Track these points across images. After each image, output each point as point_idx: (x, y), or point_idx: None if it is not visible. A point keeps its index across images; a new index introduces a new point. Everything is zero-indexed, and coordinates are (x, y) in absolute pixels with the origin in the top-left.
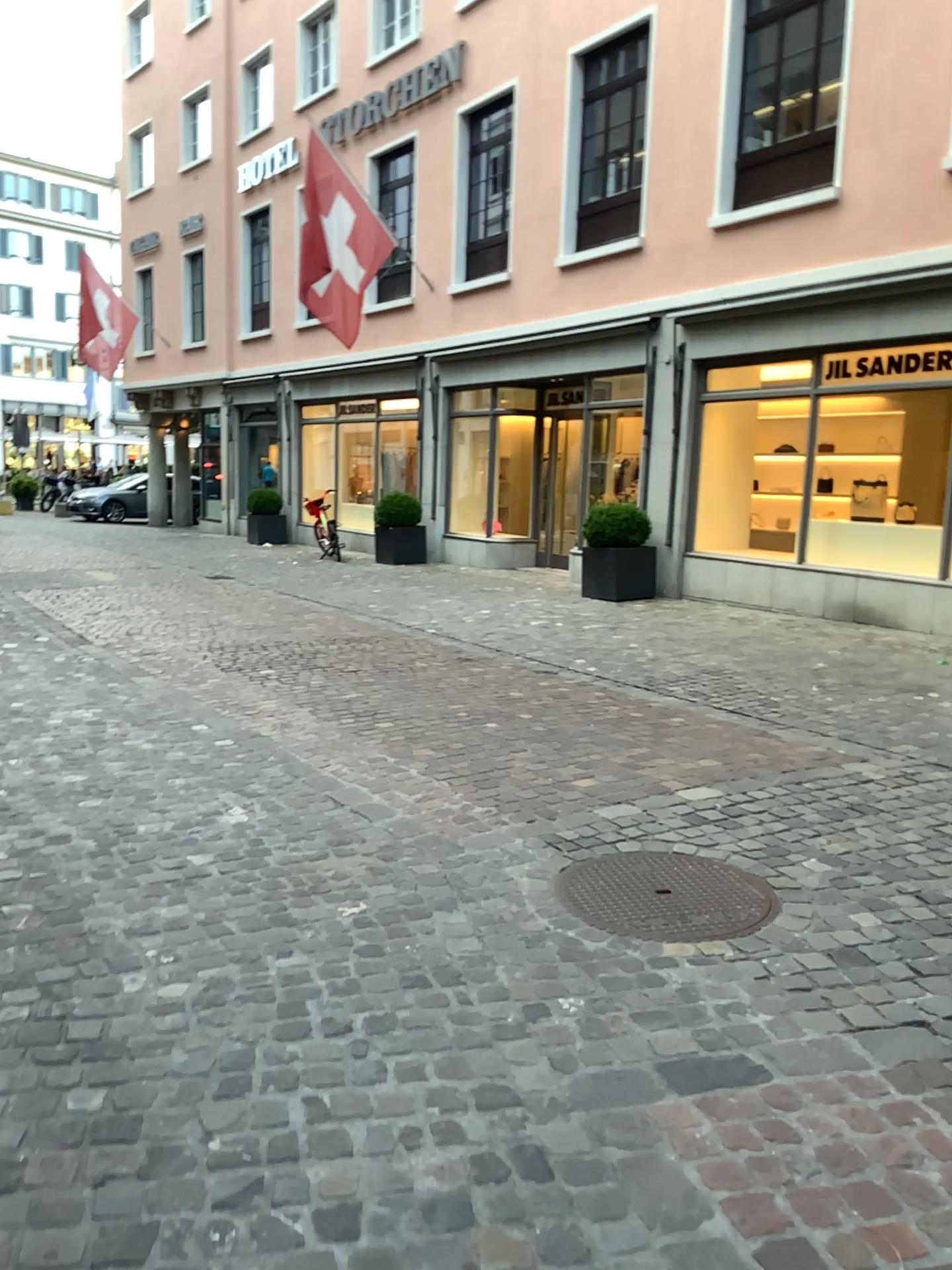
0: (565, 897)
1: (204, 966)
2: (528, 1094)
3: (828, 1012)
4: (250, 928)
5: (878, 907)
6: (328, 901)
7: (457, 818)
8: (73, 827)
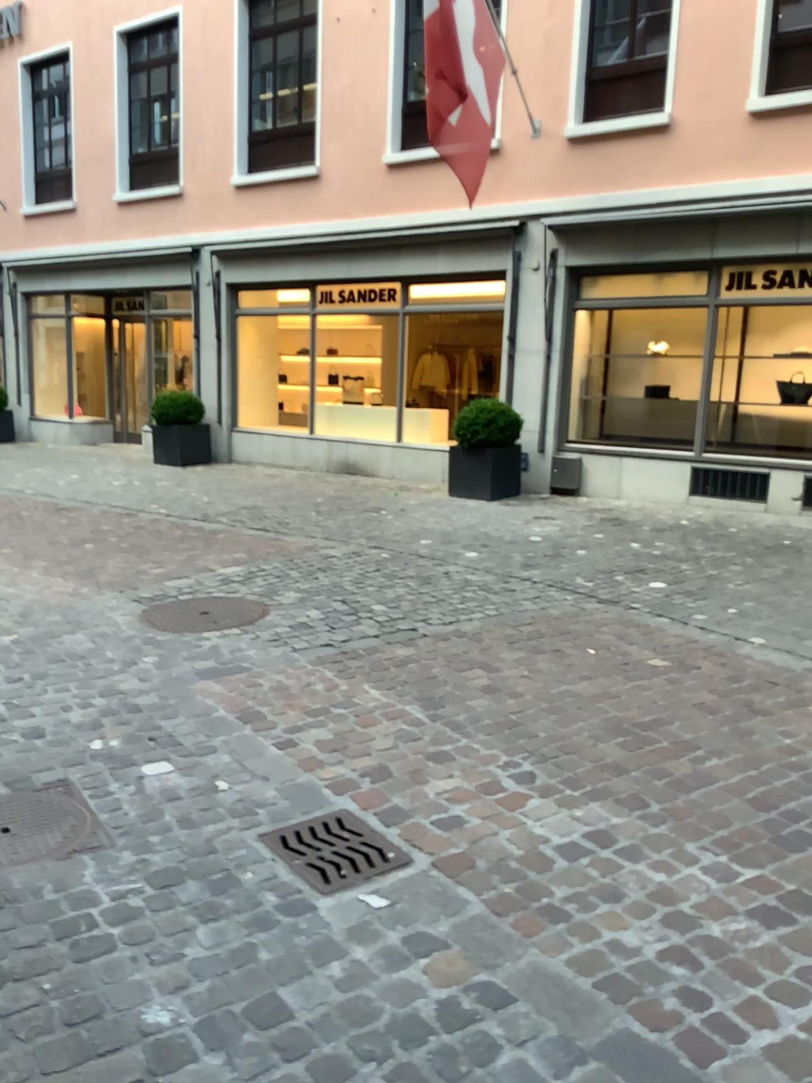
0: (143, 618)
1: None
2: (126, 684)
3: (280, 643)
4: None
5: (317, 605)
6: None
7: (70, 591)
8: None
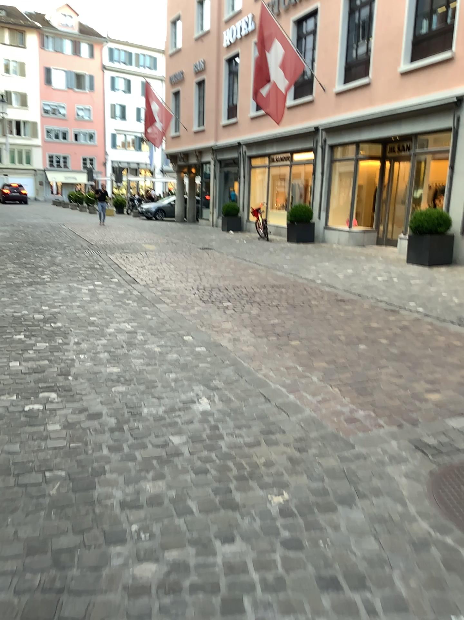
0: (439, 503)
1: (170, 550)
2: None
3: None
4: (206, 513)
5: None
6: (262, 490)
7: (348, 420)
8: (103, 410)
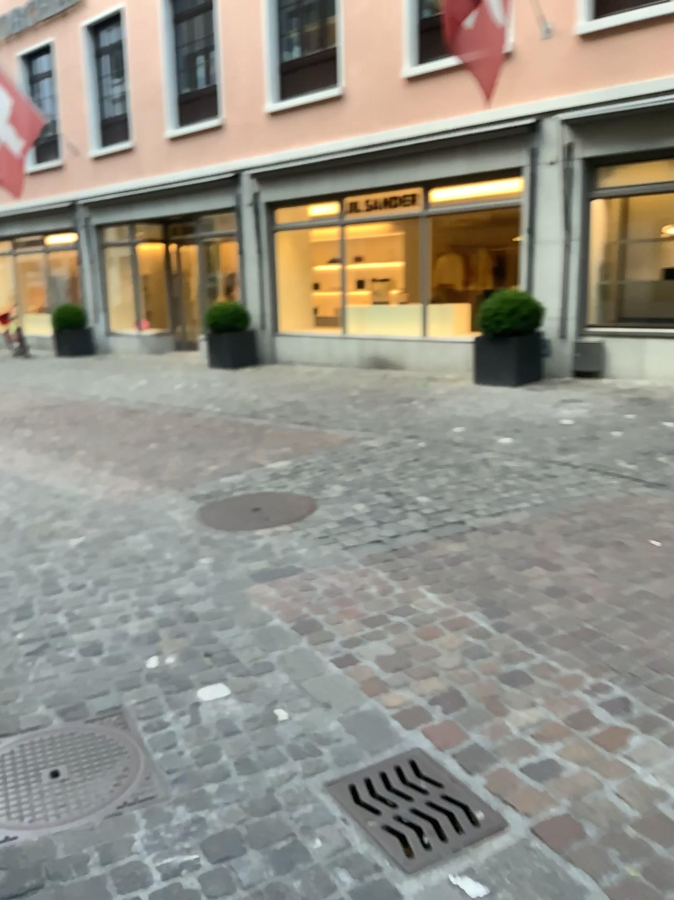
0: (198, 516)
1: None
2: (182, 590)
3: (331, 540)
4: (17, 551)
5: (363, 498)
6: (61, 536)
7: (133, 490)
8: None
